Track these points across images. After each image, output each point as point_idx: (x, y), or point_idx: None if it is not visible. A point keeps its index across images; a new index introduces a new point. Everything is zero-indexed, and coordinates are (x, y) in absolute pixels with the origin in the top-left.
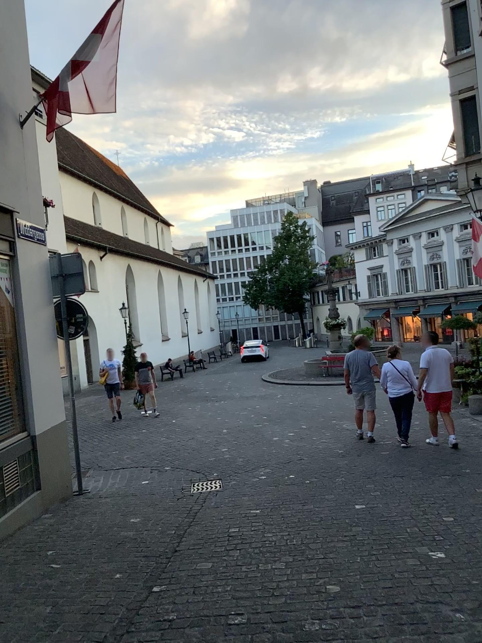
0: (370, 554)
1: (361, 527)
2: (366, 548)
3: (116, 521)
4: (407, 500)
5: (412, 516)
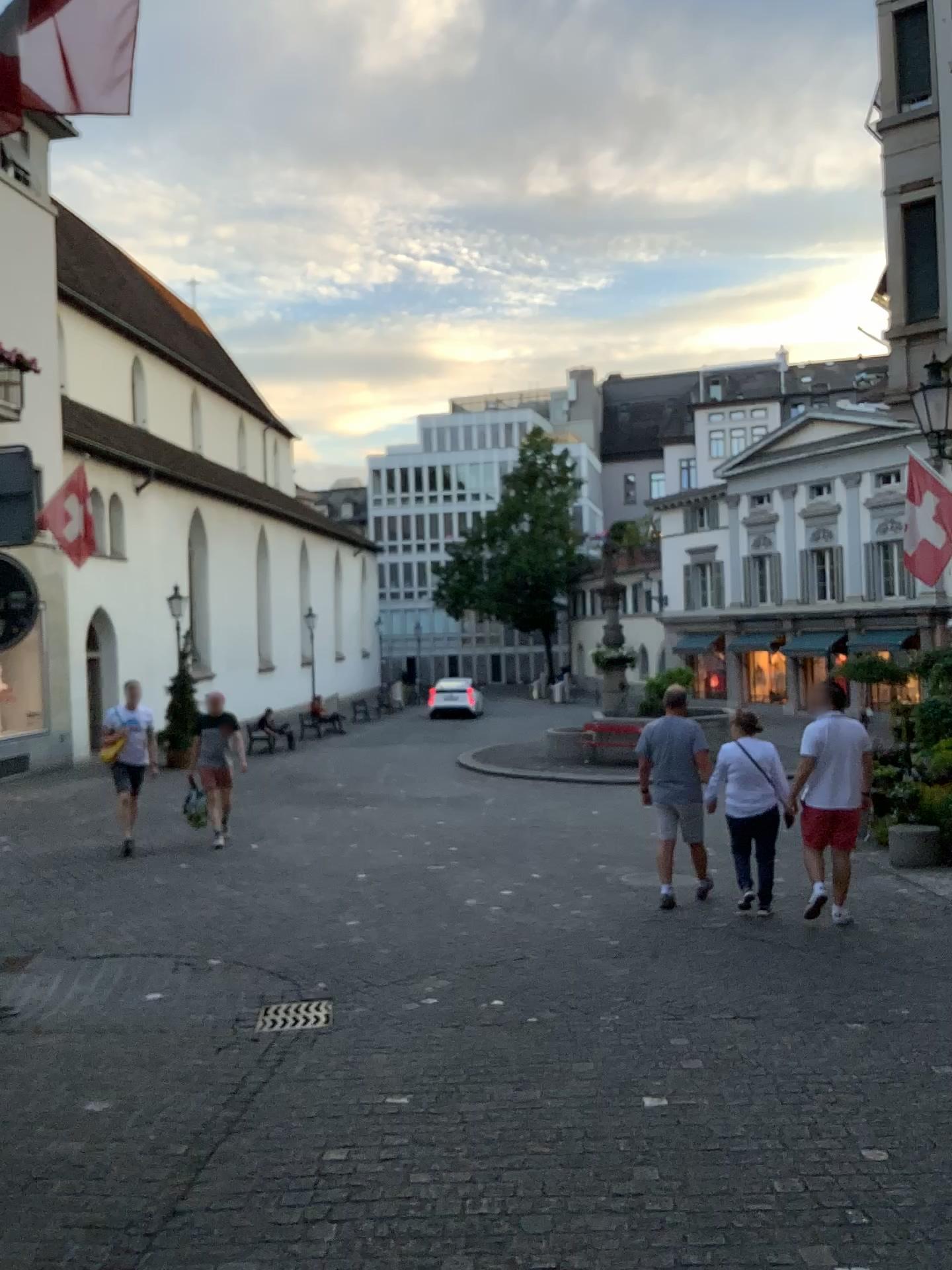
0: (682, 1267)
1: (658, 1173)
2: (670, 1244)
3: (46, 1112)
4: (772, 1094)
5: (786, 1145)
